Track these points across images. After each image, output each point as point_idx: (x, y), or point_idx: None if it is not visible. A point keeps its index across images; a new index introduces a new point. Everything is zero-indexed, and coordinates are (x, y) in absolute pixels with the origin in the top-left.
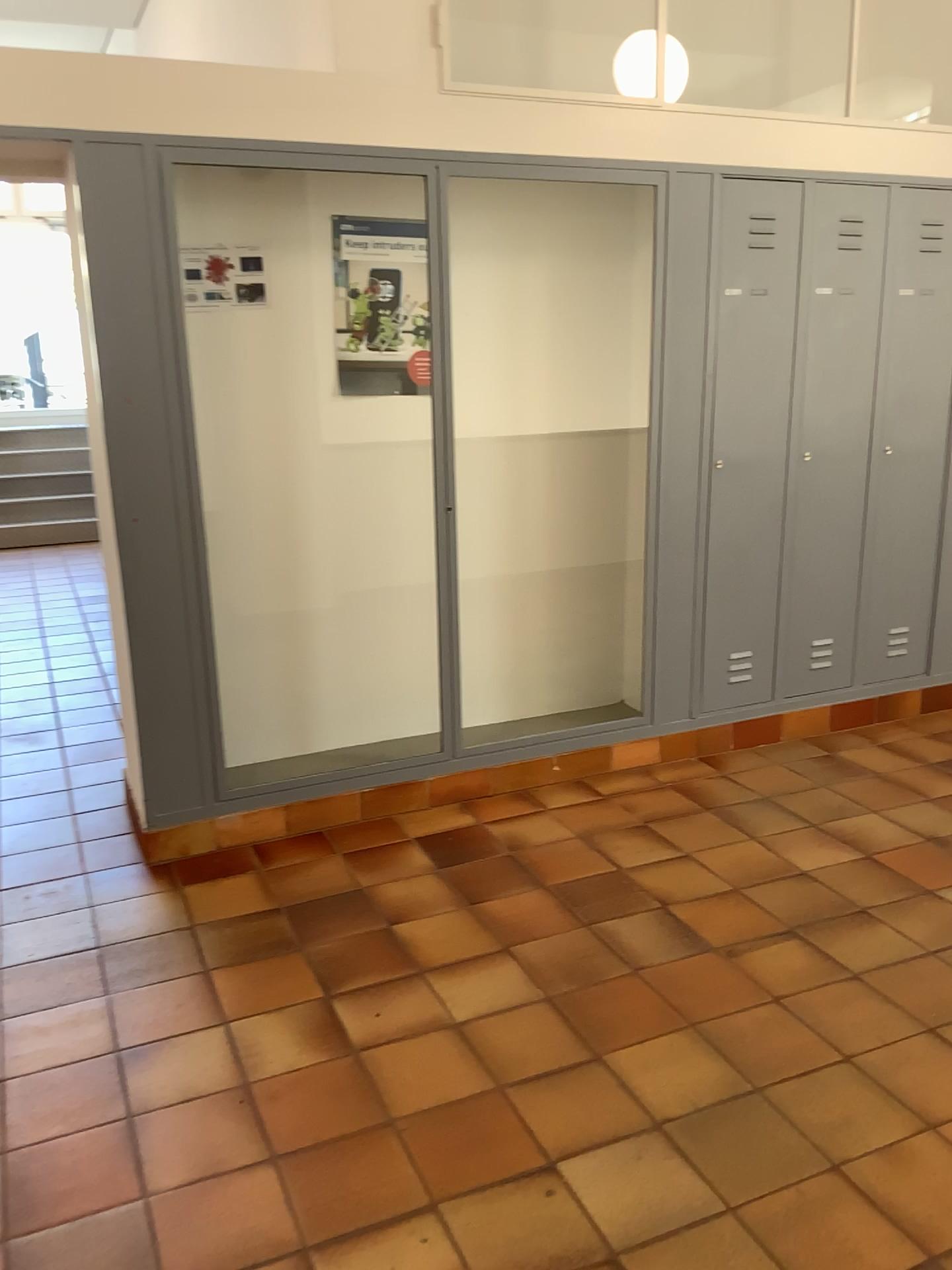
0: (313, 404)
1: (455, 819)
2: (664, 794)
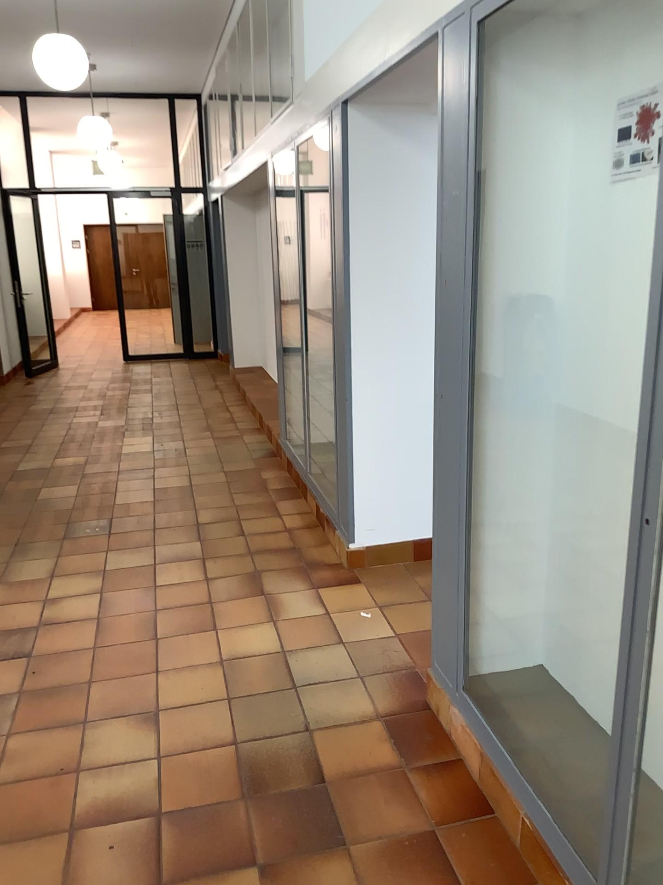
0: None
1: None
2: None
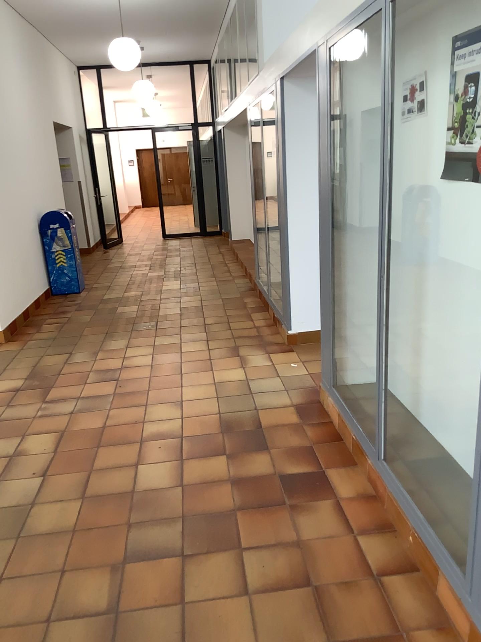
0: (431, 186)
1: (345, 488)
2: (375, 620)
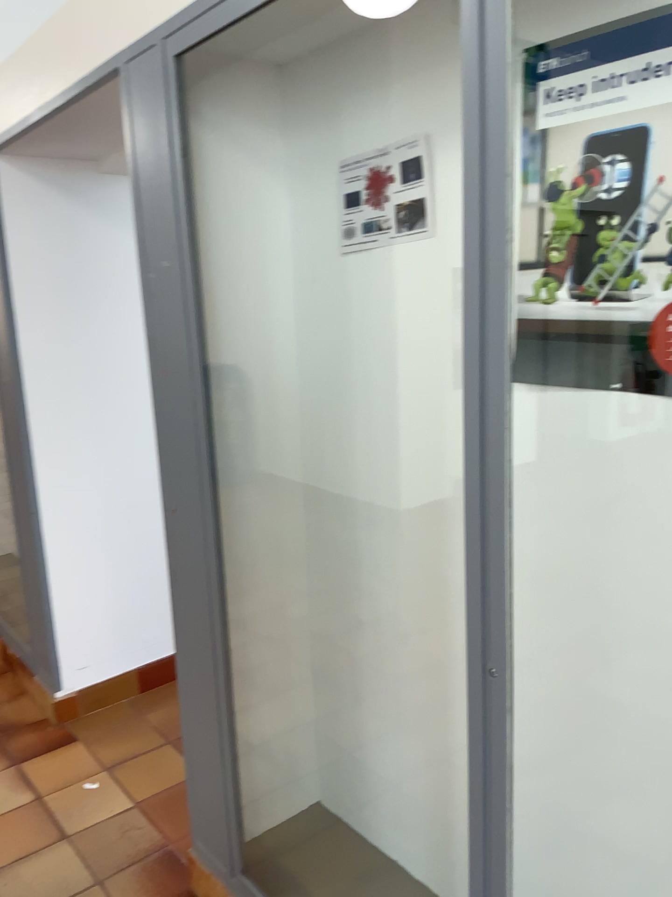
0: None
1: None
2: None
